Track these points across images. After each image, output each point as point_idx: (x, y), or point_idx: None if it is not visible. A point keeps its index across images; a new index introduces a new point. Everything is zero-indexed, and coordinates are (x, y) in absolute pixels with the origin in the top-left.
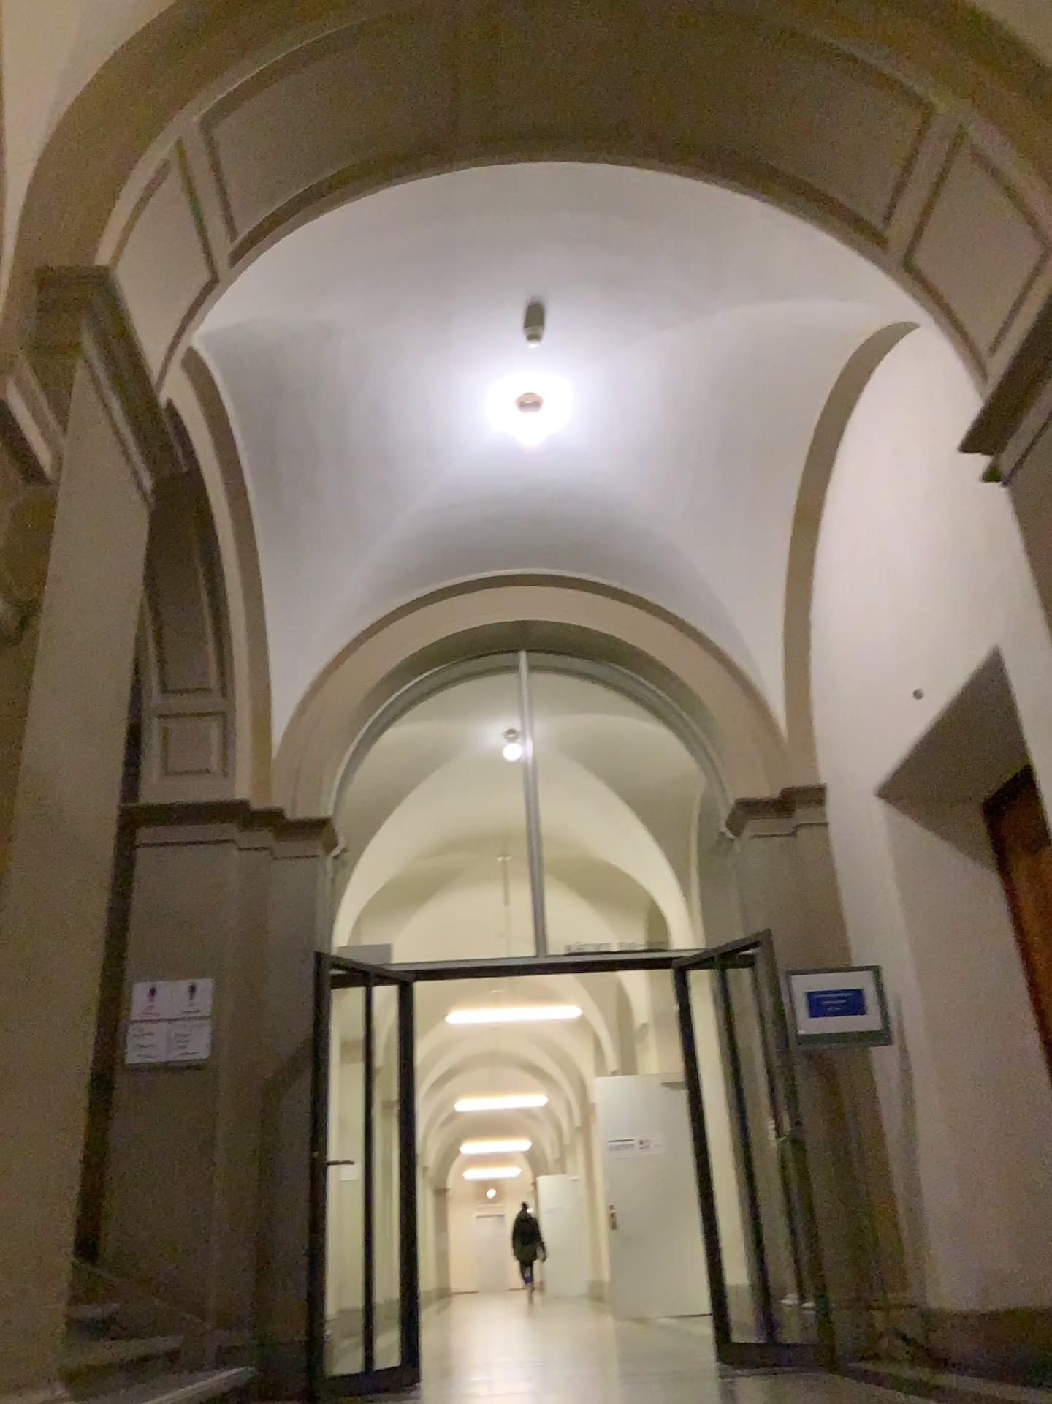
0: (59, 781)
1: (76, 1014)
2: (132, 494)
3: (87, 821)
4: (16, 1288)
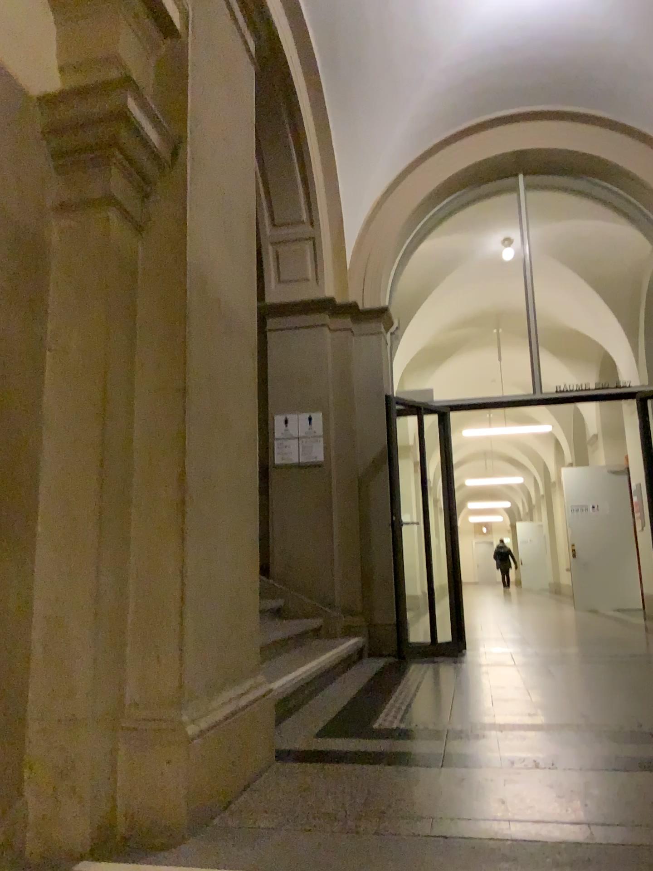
0: (214, 276)
1: (245, 444)
2: (241, 51)
3: (237, 307)
4: (226, 624)
